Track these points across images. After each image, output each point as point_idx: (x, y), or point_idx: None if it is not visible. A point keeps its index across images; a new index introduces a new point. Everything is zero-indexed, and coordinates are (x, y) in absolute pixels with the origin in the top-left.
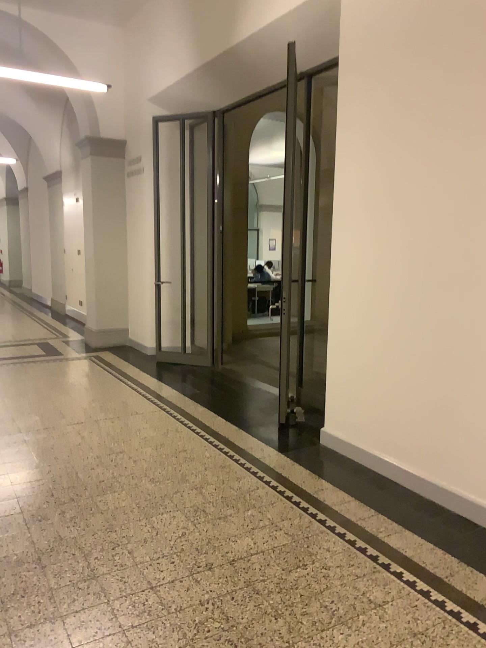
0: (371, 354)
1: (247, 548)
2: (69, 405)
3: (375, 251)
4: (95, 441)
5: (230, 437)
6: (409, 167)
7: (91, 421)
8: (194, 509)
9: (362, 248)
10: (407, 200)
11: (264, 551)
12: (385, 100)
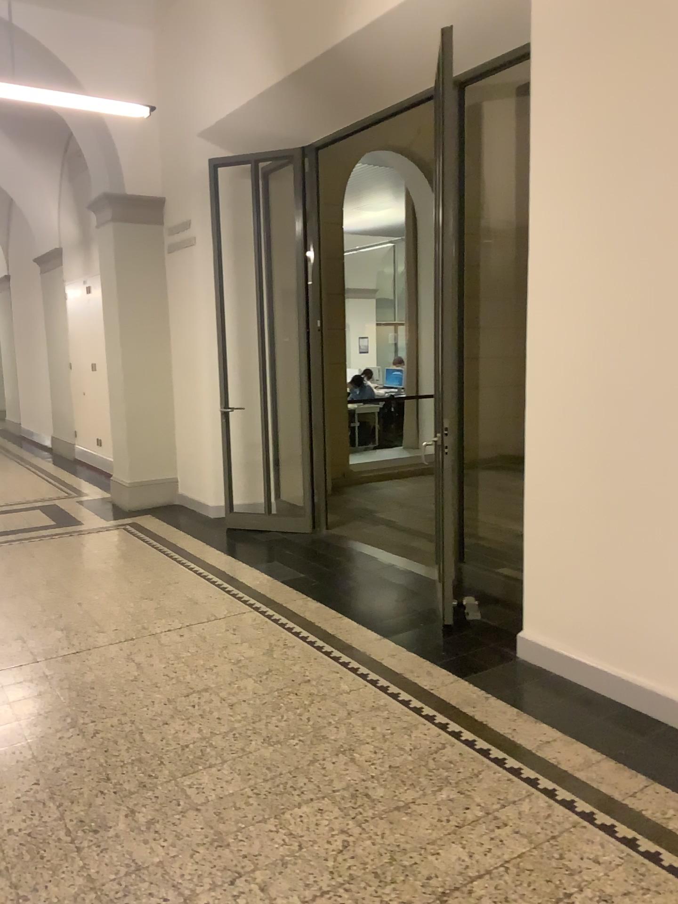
0: (604, 515)
1: (460, 868)
2: (107, 610)
3: (607, 351)
4: (160, 672)
5: (372, 652)
6: (669, 213)
7: (147, 635)
8: (350, 793)
9: (583, 347)
10: (665, 268)
11: (491, 873)
12: (620, 108)
